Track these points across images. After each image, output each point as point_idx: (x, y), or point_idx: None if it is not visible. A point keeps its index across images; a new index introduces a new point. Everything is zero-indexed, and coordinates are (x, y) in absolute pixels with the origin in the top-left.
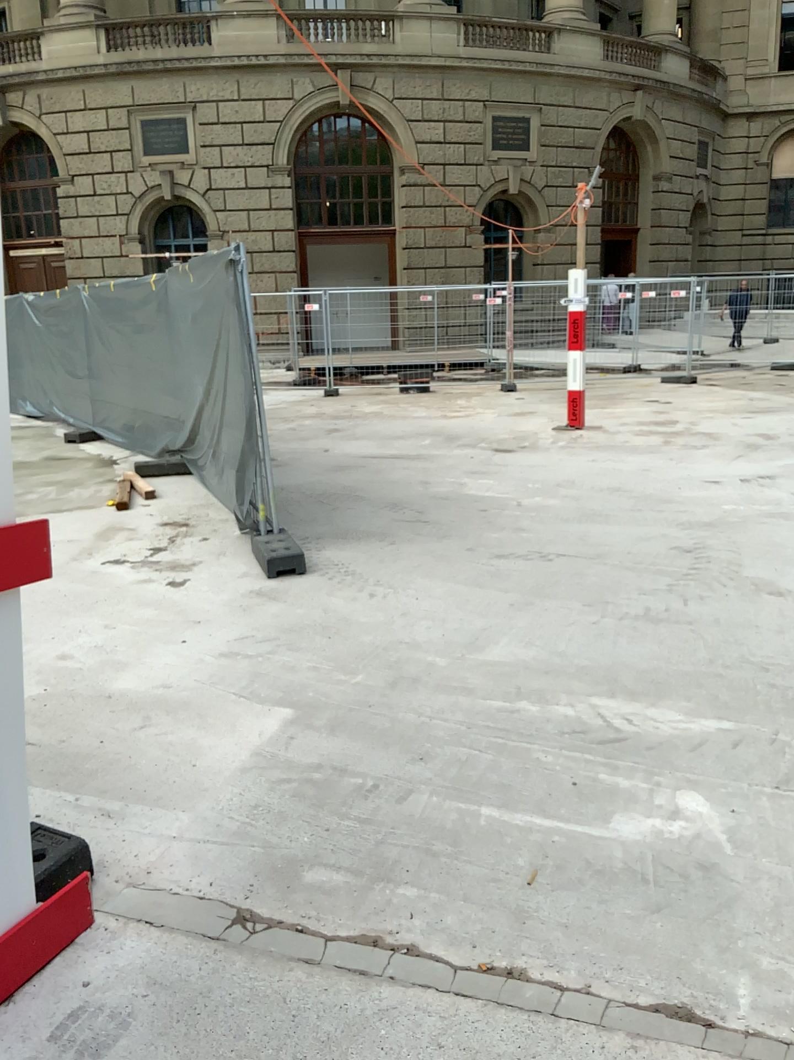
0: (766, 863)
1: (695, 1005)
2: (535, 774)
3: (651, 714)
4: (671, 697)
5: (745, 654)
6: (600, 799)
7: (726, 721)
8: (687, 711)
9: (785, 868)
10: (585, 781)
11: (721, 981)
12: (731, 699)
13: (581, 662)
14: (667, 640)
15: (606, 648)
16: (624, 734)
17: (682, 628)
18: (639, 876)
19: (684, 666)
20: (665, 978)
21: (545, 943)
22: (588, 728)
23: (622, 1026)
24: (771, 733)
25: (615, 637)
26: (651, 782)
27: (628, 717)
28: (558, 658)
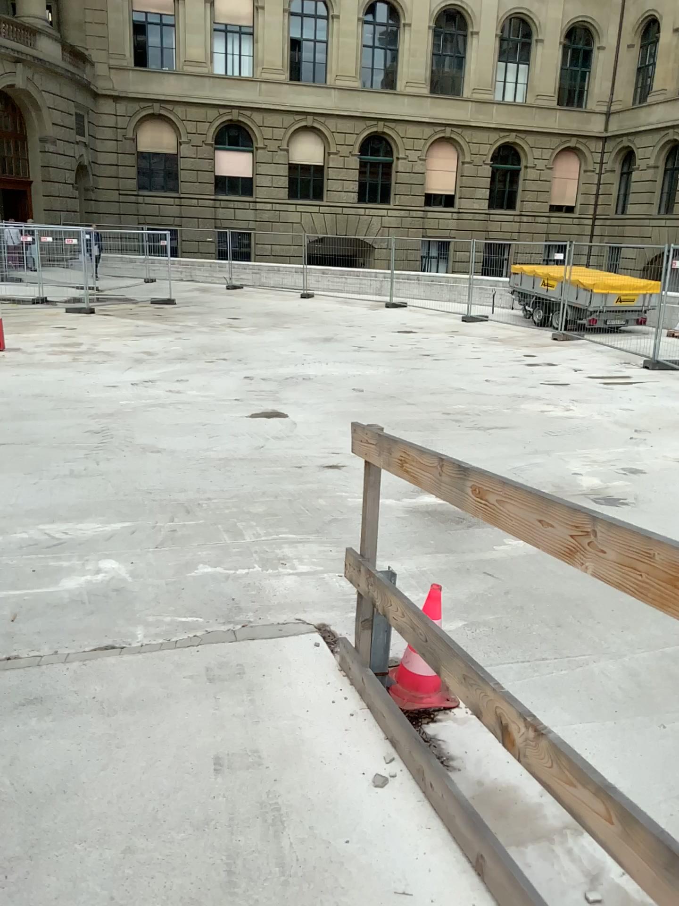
0: (151, 580)
1: (115, 642)
2: (7, 569)
3: (80, 526)
4: (92, 515)
5: (137, 486)
6: (52, 573)
7: (126, 522)
8: (103, 521)
9: (160, 580)
10: (40, 567)
11: (128, 630)
12: (130, 510)
13: (29, 506)
14: (87, 486)
15: (45, 495)
16: (63, 539)
17: (96, 478)
18: (80, 602)
19: (99, 498)
20: (99, 637)
21: (28, 642)
22: (39, 541)
23: (77, 659)
24: (153, 523)
25: (51, 489)
26: (83, 559)
27: (65, 530)
28: (11, 506)
